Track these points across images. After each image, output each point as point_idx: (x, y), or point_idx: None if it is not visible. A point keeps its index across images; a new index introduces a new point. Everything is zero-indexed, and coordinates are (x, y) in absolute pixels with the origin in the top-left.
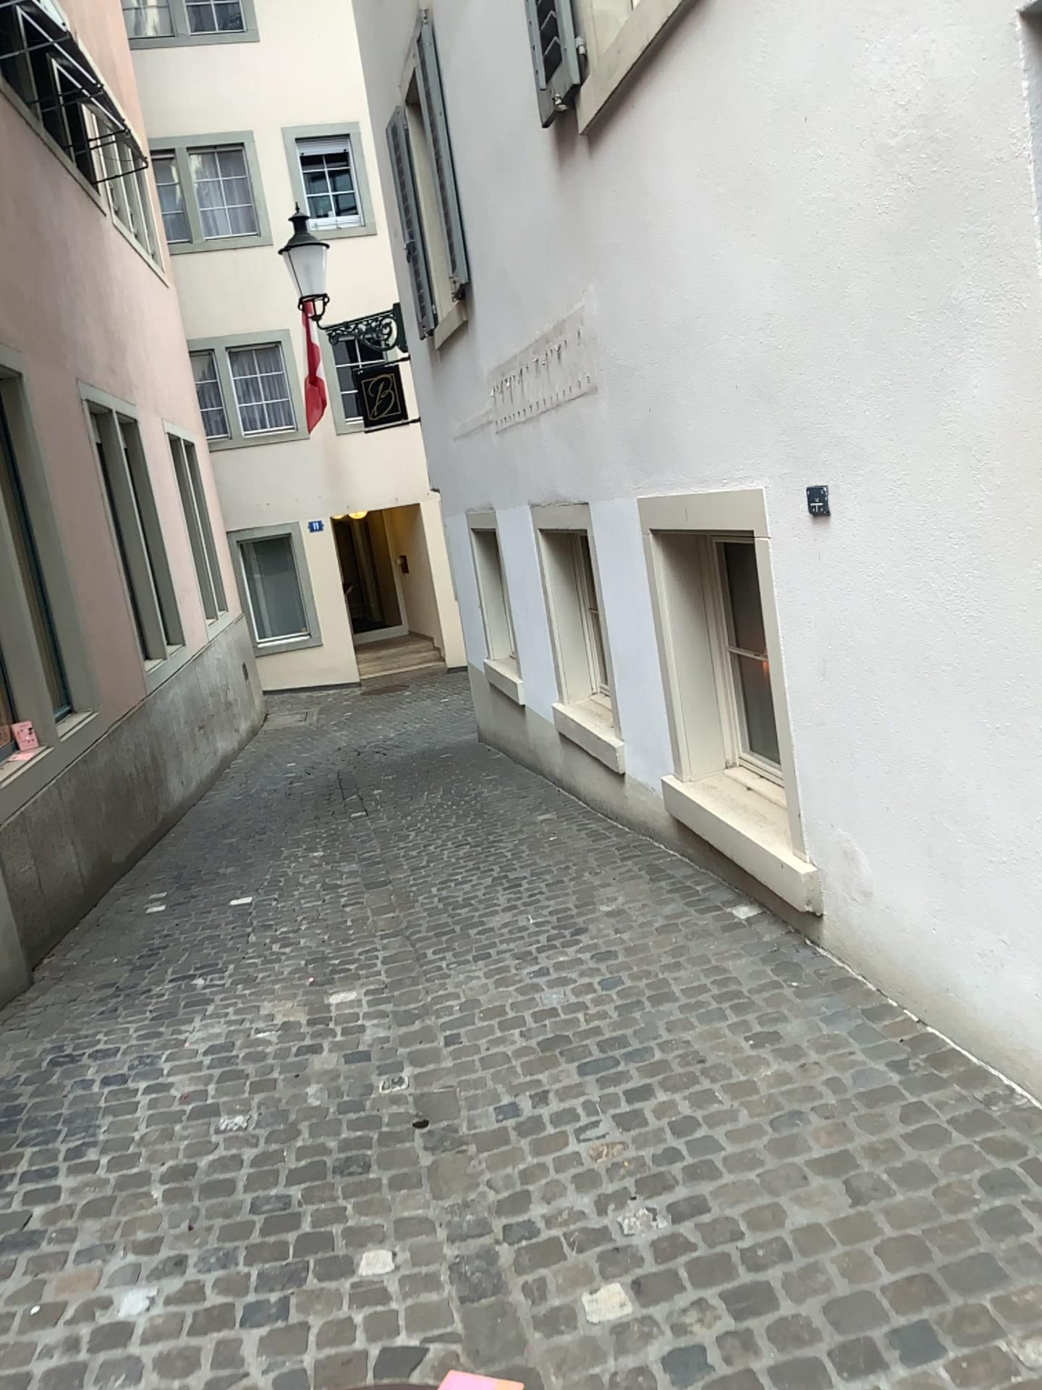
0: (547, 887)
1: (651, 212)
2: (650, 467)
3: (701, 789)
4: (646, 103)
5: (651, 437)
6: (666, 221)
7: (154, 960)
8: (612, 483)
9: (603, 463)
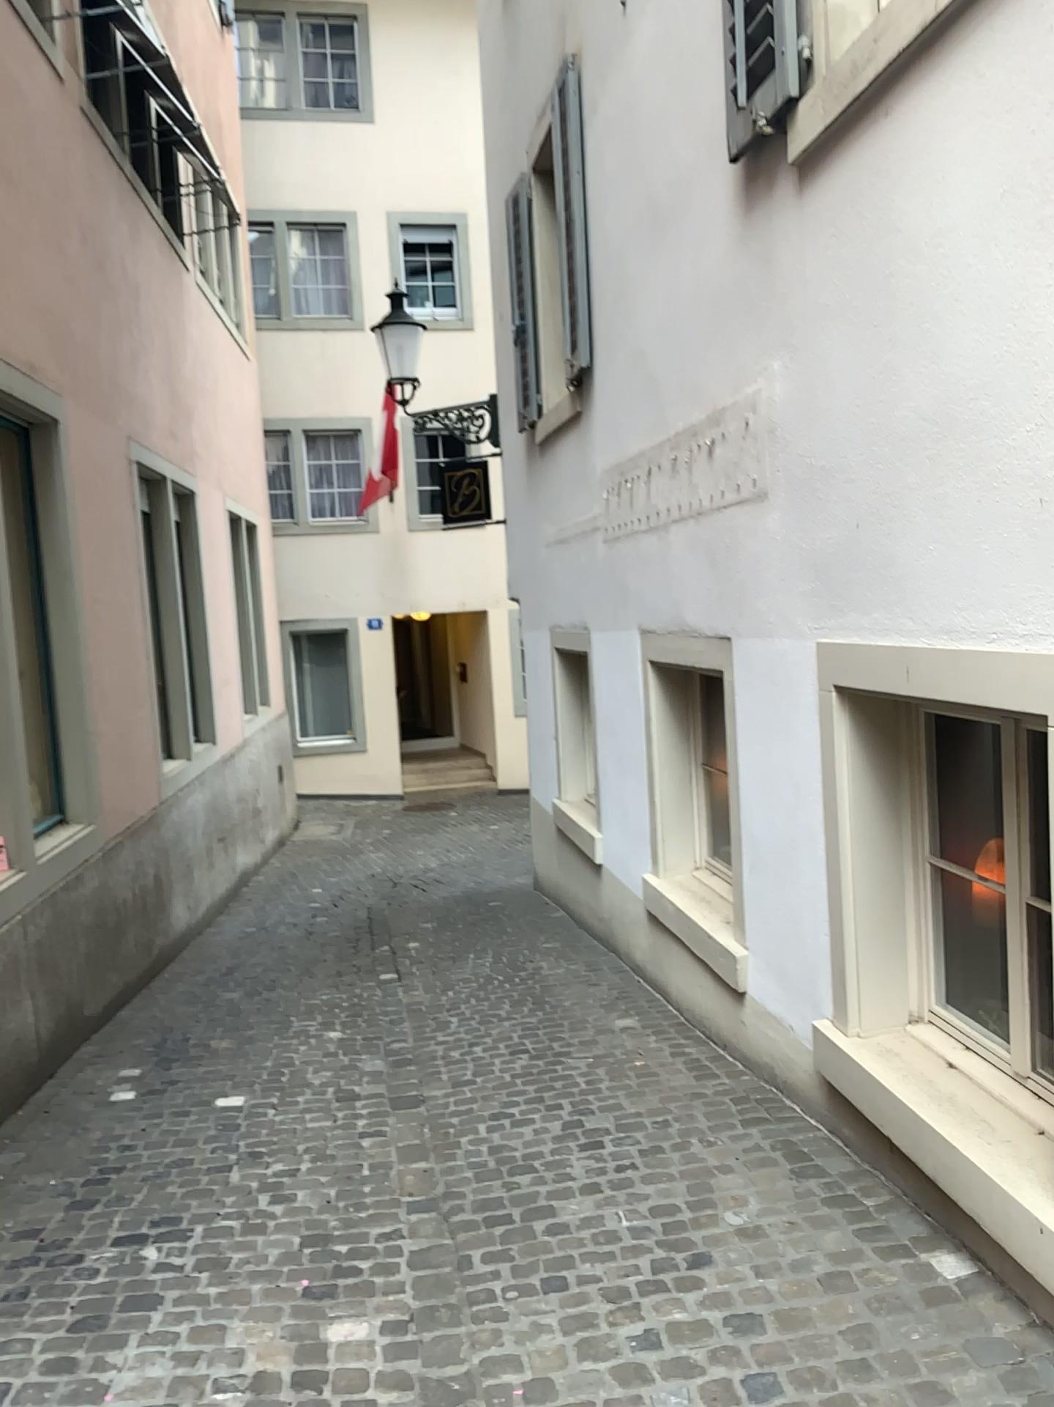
0: (639, 1151)
1: (908, 256)
2: (846, 606)
3: (873, 1053)
4: (920, 102)
5: (856, 566)
6: (933, 266)
7: (100, 1200)
8: (773, 619)
9: (763, 592)
